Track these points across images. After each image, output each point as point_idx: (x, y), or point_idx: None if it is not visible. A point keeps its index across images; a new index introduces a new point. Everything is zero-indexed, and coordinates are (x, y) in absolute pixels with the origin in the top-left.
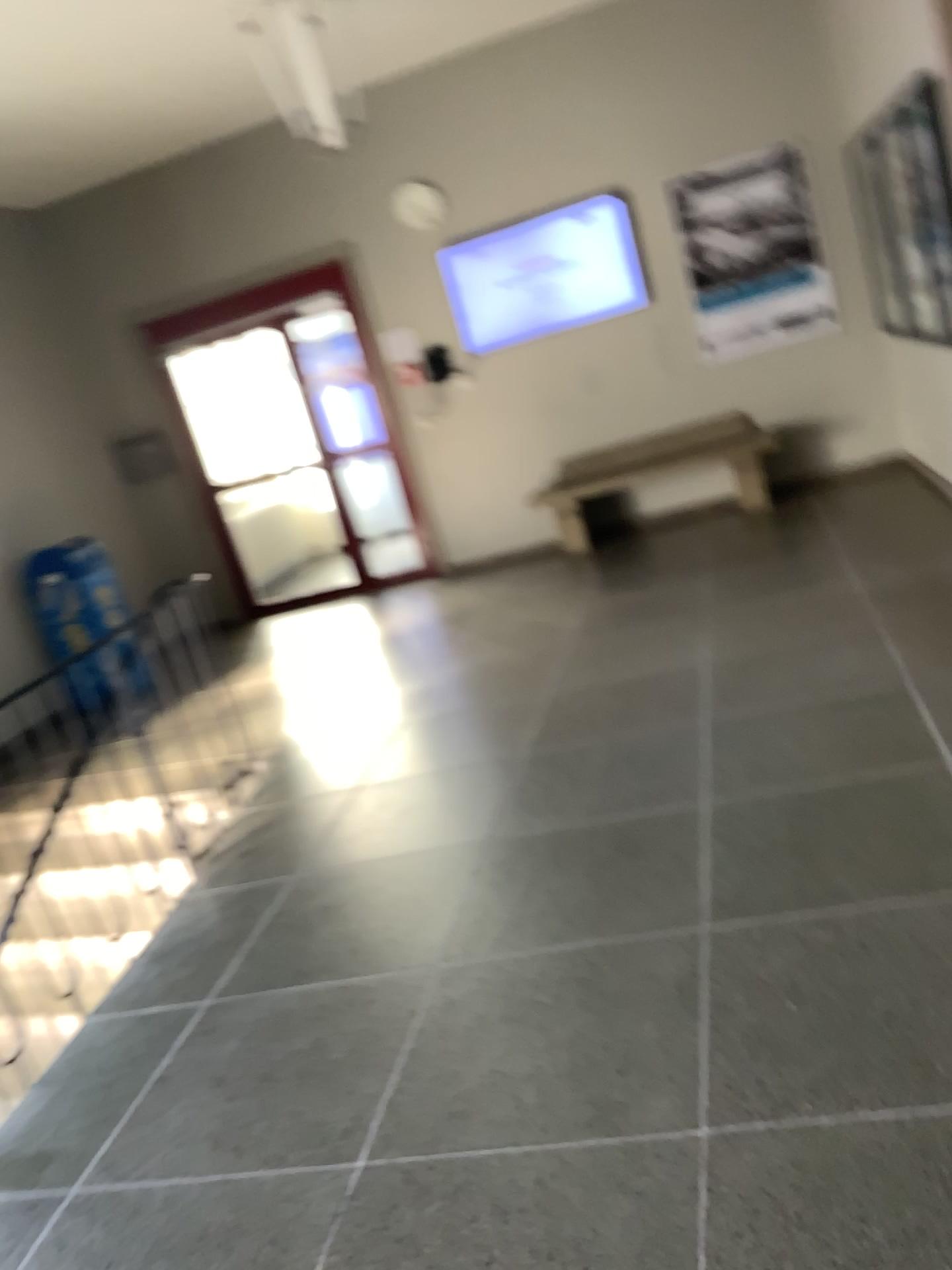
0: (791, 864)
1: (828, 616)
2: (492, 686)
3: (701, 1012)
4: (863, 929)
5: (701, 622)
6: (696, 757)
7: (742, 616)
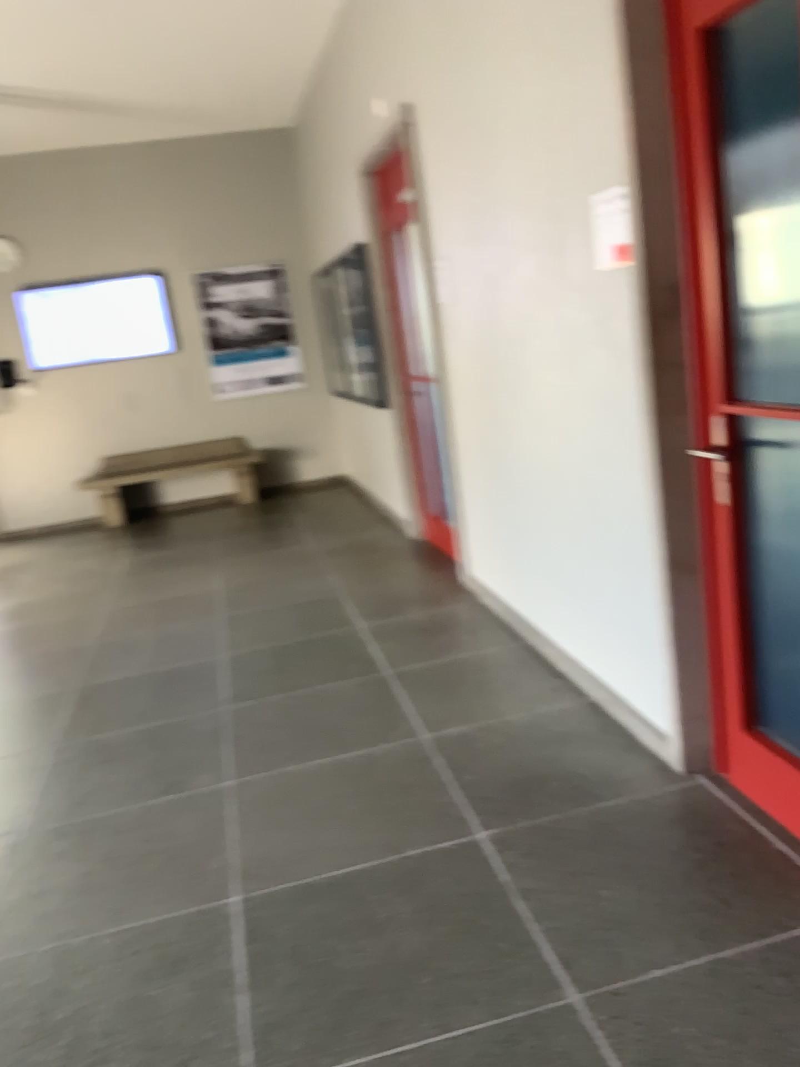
0: (273, 678)
1: (295, 564)
2: (61, 606)
3: (224, 741)
4: (311, 700)
5: (212, 567)
6: (214, 636)
7: (240, 564)
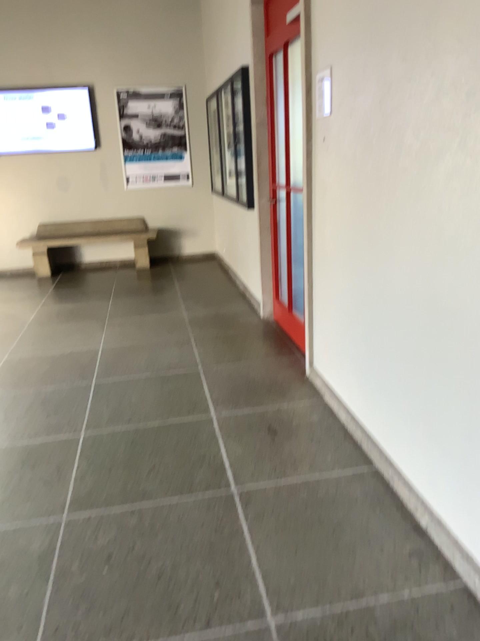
0: (121, 477)
1: (167, 331)
2: None
3: (49, 578)
4: (152, 519)
5: (101, 326)
6: (82, 406)
7: (124, 326)
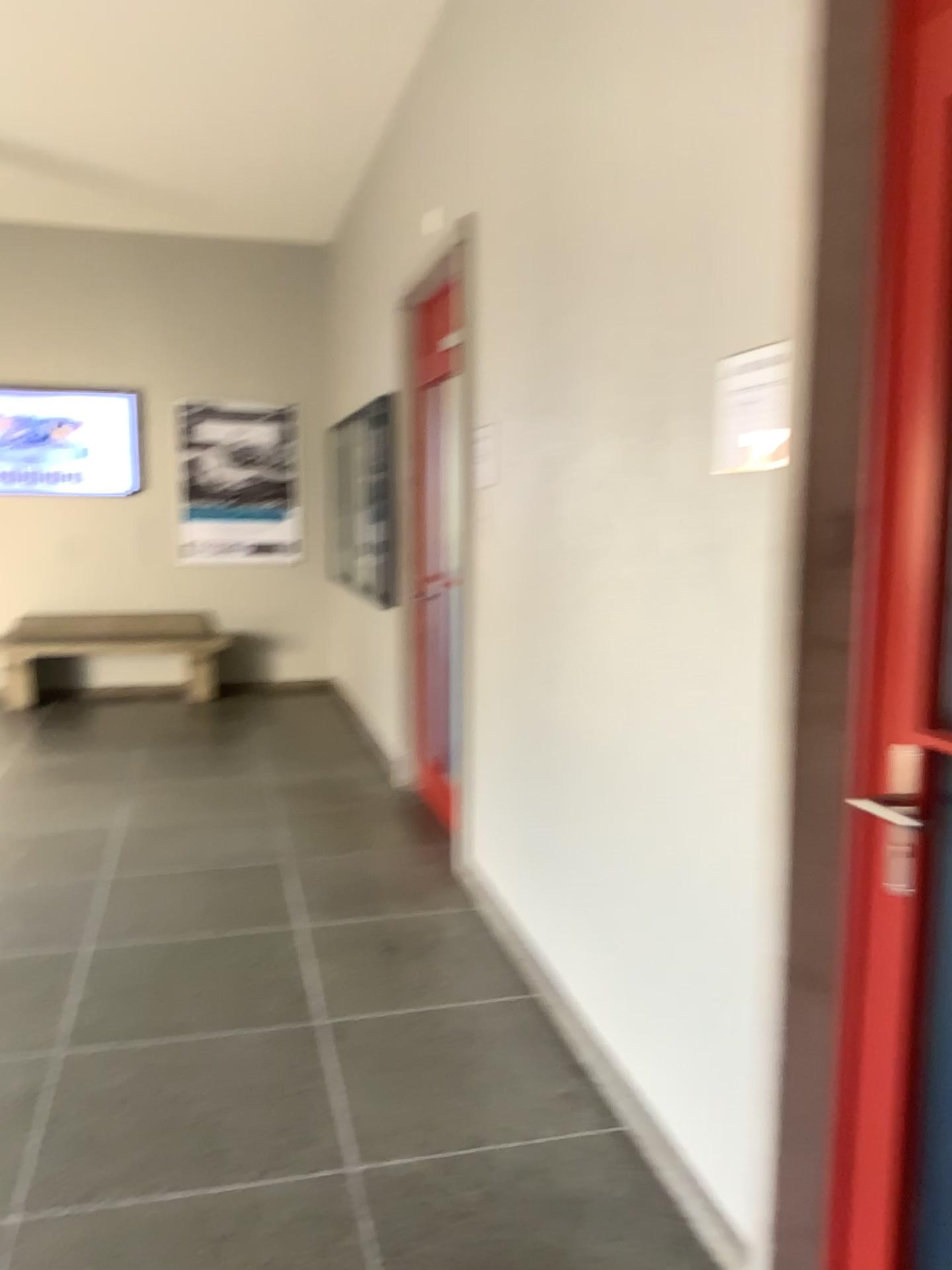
0: (149, 1002)
1: (236, 804)
2: None
3: (35, 1121)
4: (194, 1054)
5: (123, 793)
6: (88, 908)
7: (163, 793)
